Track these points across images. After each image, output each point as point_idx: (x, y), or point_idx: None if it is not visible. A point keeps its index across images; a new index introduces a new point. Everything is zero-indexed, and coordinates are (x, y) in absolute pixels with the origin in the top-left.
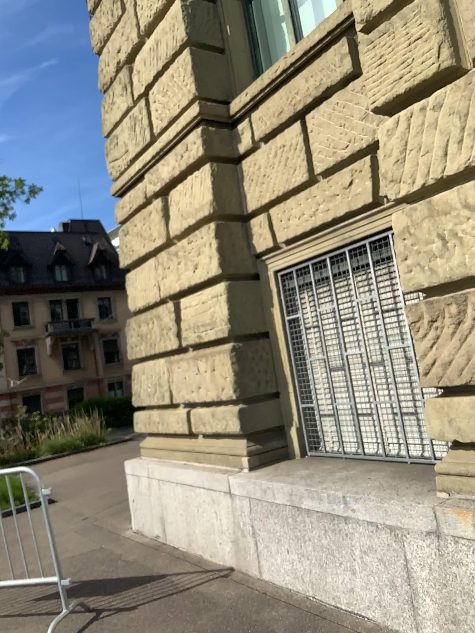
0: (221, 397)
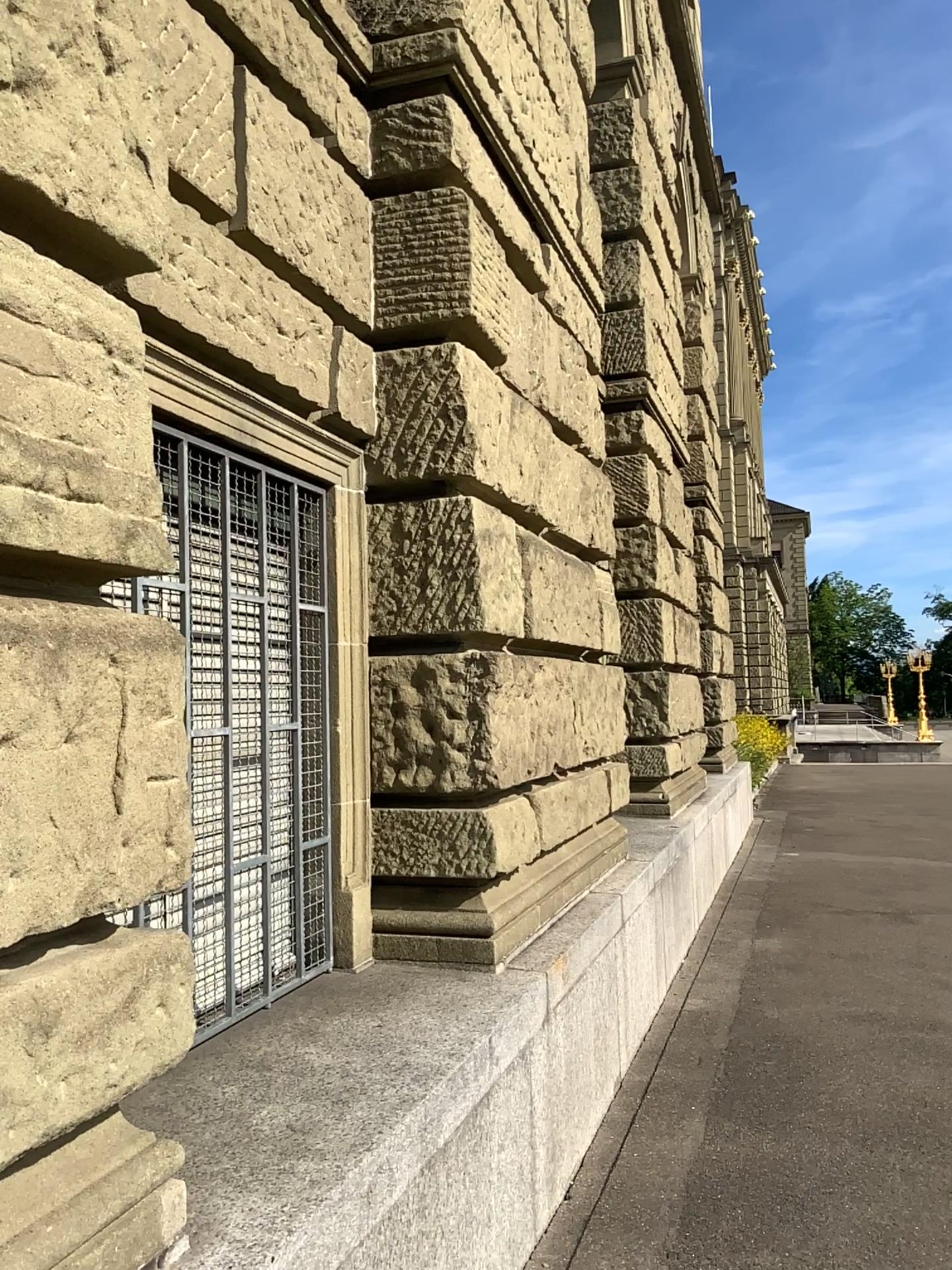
0: (115, 894)
